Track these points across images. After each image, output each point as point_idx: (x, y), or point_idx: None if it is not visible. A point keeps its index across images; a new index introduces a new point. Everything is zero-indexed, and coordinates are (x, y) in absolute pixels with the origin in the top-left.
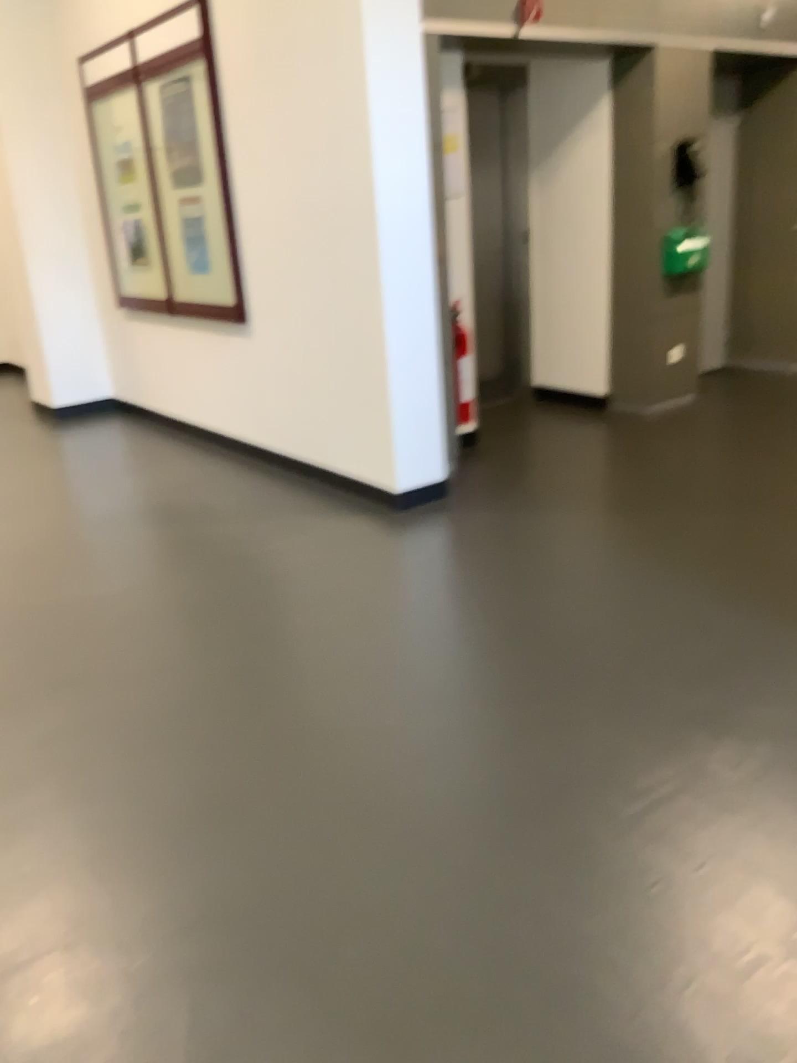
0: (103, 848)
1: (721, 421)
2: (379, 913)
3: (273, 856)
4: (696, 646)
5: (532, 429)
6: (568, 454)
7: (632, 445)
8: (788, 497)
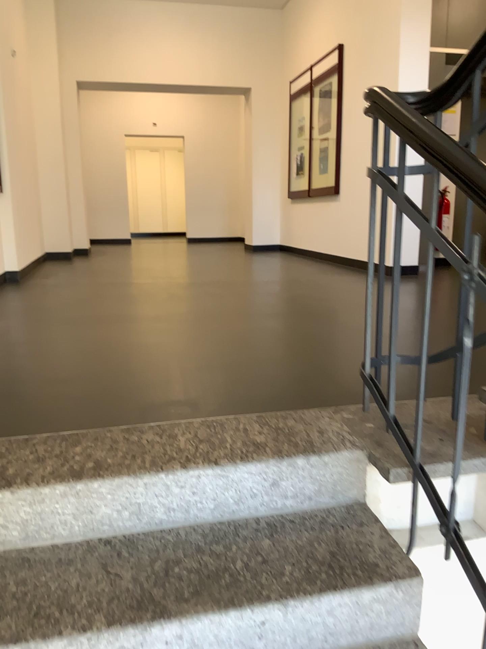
0: (216, 311)
1: None
2: (302, 328)
3: (272, 318)
4: None
5: None
6: None
7: None
8: None
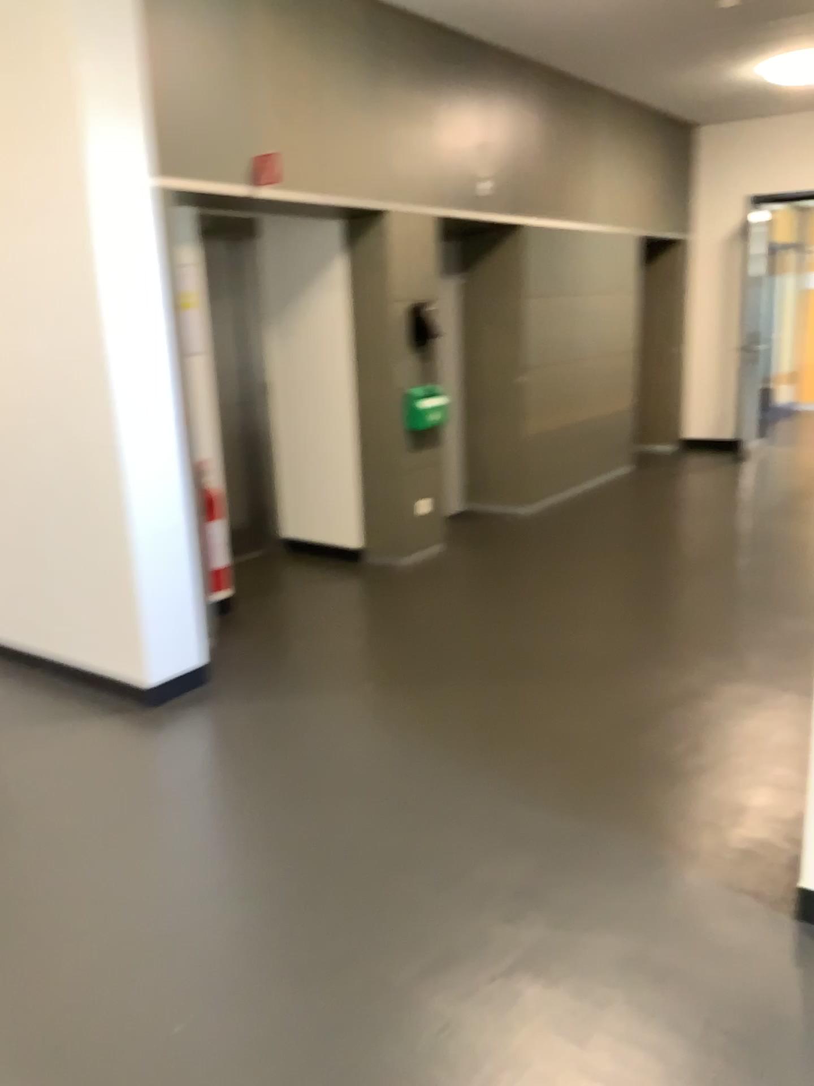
0: None
1: (475, 569)
2: None
3: None
4: (508, 855)
5: (289, 589)
6: (331, 617)
7: (395, 603)
8: (555, 655)
